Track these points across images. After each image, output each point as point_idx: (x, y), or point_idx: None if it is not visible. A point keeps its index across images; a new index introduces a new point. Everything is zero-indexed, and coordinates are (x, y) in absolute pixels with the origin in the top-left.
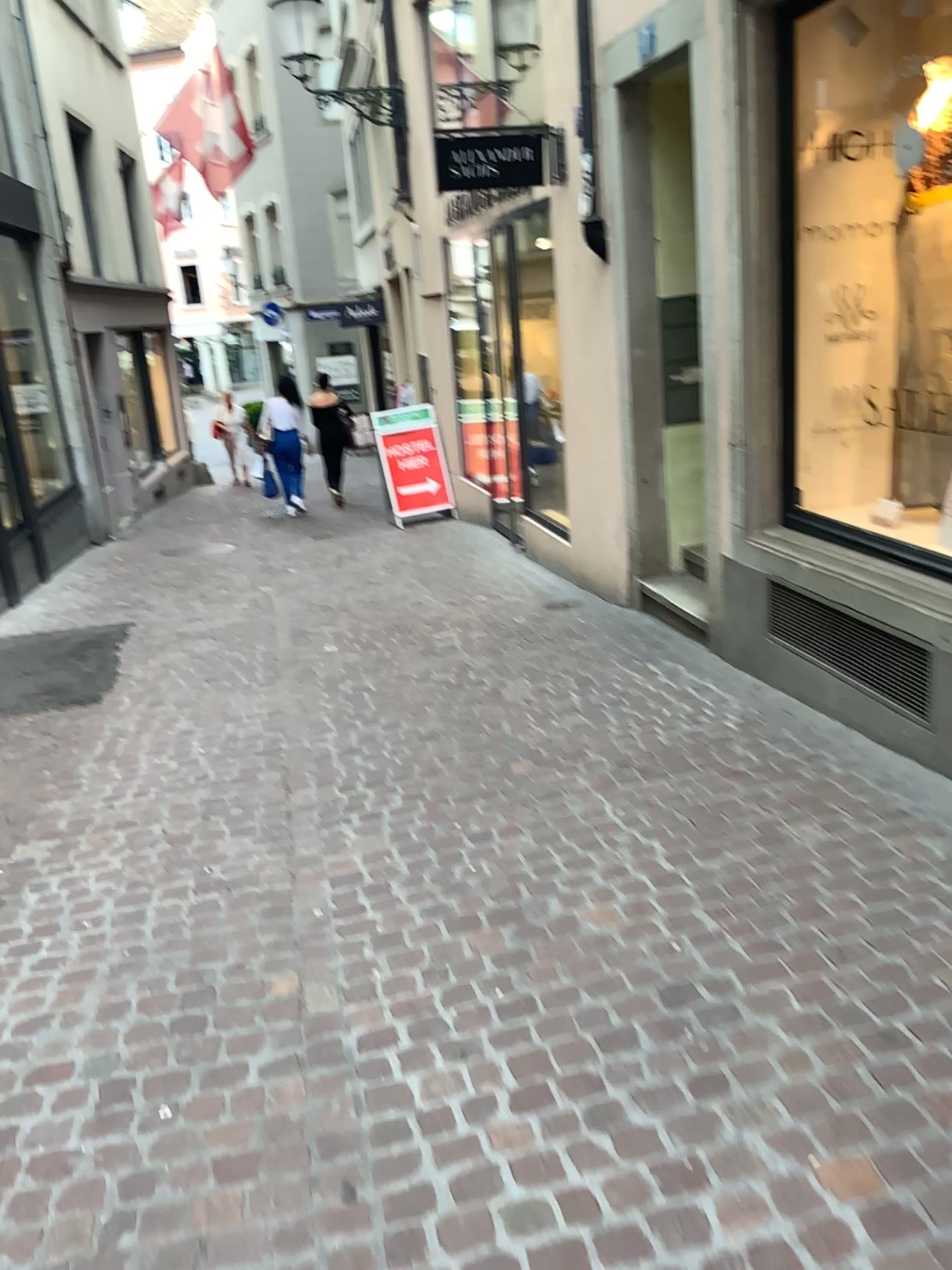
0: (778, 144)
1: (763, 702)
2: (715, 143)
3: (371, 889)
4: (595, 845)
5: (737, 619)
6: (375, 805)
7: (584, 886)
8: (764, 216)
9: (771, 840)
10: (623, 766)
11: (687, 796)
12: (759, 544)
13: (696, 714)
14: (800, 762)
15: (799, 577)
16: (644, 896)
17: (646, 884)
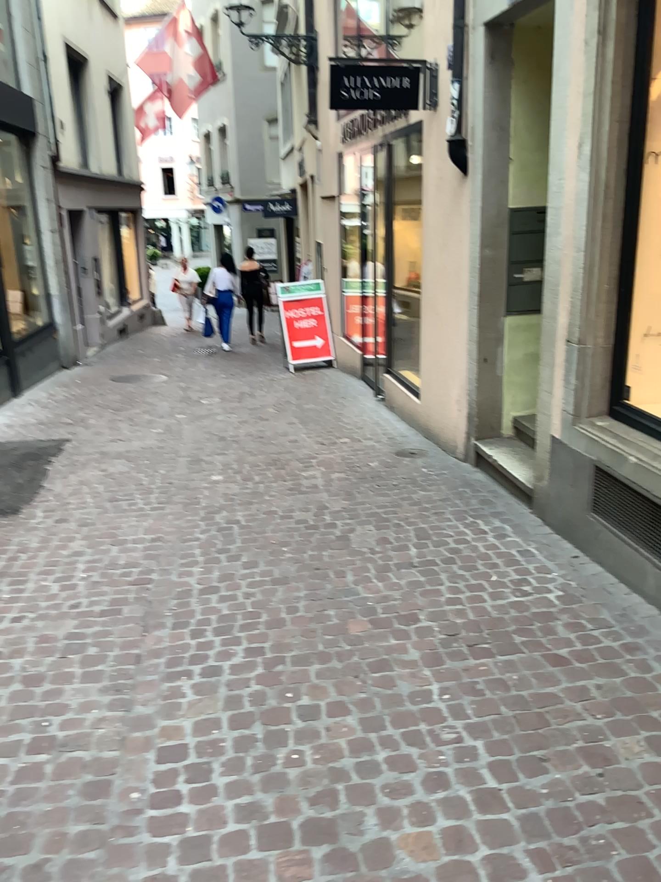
0: (632, 72)
1: (581, 576)
2: (576, 67)
3: (191, 772)
4: (418, 737)
5: (560, 494)
6: (217, 659)
7: (402, 796)
8: (616, 137)
9: (595, 755)
10: (451, 637)
11: (510, 682)
12: (587, 432)
13: (520, 585)
14: (618, 652)
15: (624, 469)
16: (464, 821)
17: (466, 806)
